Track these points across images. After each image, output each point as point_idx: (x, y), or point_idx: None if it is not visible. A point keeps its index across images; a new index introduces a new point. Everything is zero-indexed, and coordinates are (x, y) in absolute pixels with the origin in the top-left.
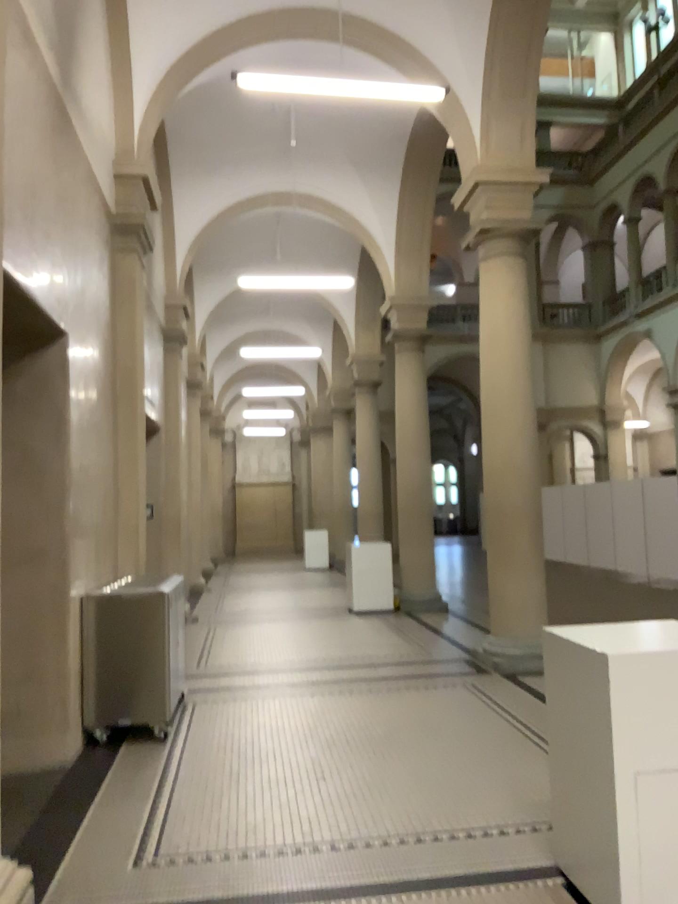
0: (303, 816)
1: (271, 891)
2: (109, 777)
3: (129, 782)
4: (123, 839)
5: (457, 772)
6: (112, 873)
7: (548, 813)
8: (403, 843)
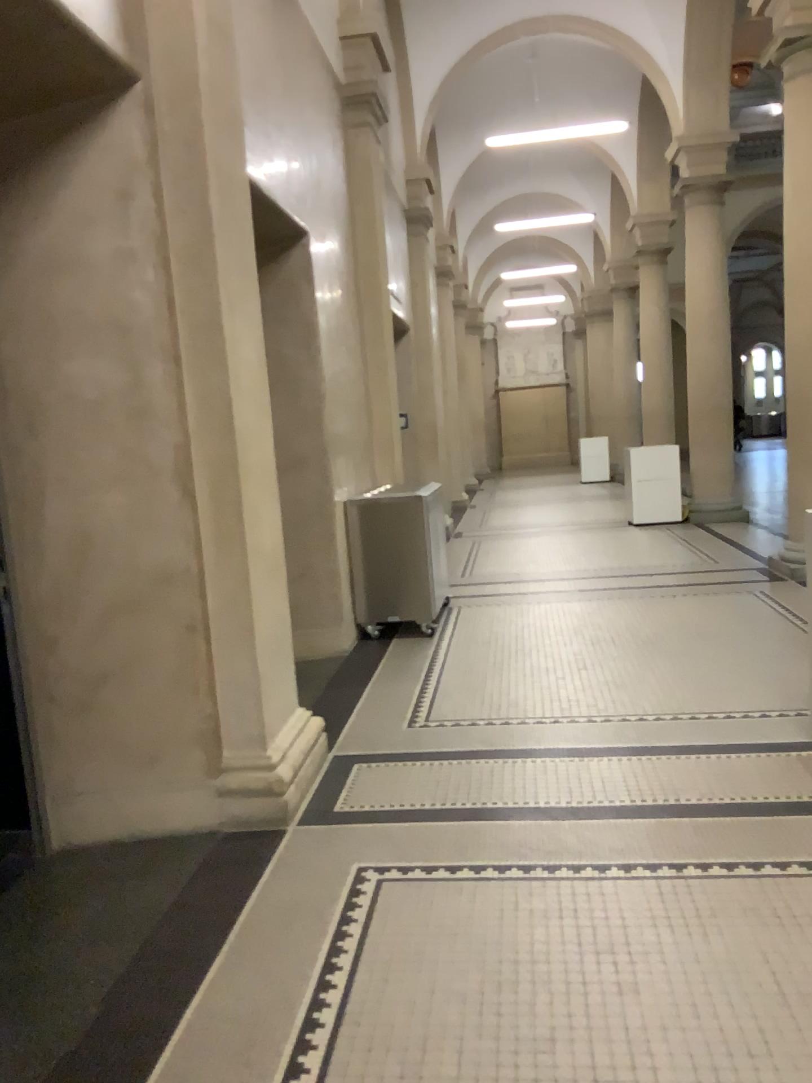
0: (565, 696)
1: (533, 748)
2: (383, 664)
3: (402, 669)
4: (400, 709)
5: (727, 666)
6: (393, 731)
7: None
8: (662, 718)
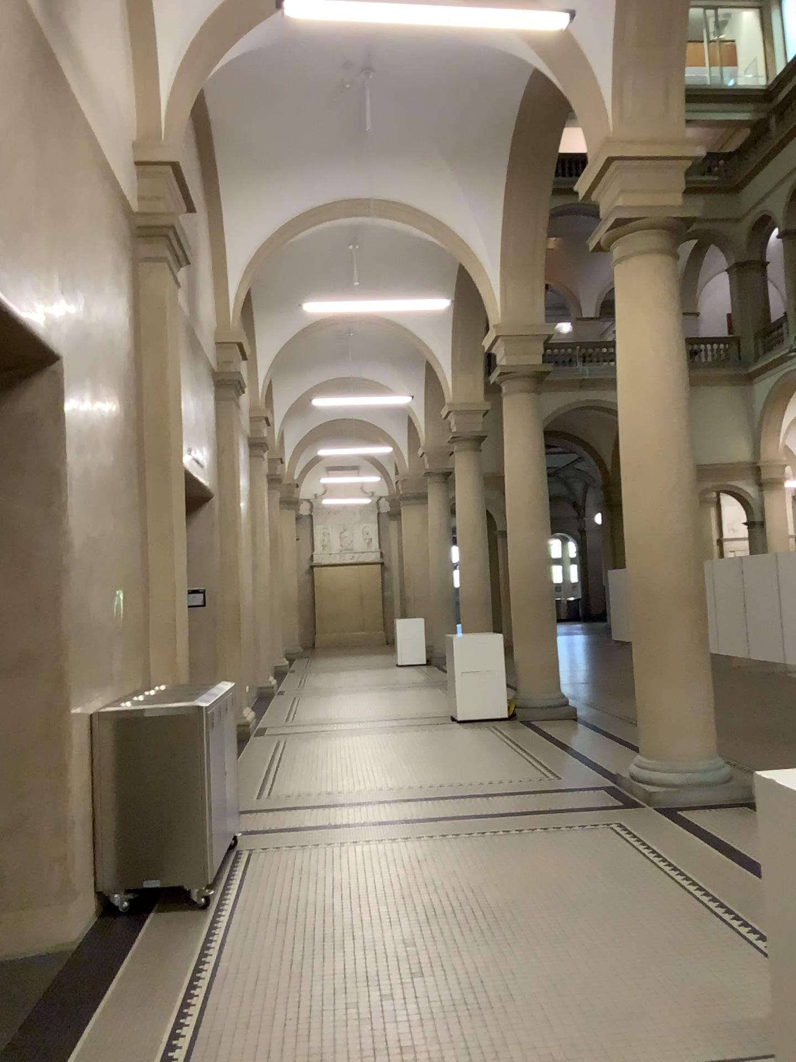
0: (390, 1037)
1: None
2: (122, 968)
3: (150, 976)
4: None
5: (610, 964)
6: None
7: (753, 1040)
8: None
